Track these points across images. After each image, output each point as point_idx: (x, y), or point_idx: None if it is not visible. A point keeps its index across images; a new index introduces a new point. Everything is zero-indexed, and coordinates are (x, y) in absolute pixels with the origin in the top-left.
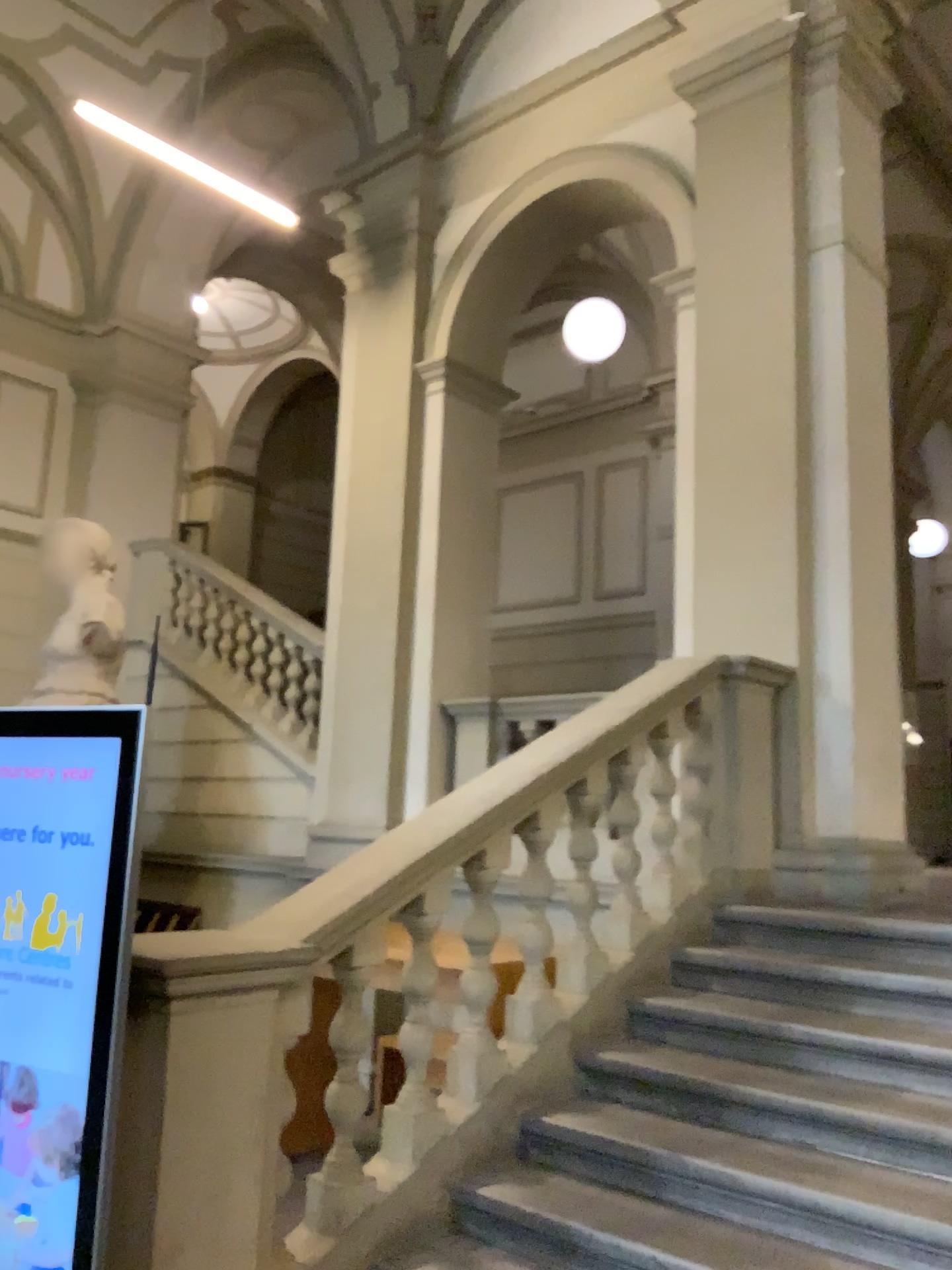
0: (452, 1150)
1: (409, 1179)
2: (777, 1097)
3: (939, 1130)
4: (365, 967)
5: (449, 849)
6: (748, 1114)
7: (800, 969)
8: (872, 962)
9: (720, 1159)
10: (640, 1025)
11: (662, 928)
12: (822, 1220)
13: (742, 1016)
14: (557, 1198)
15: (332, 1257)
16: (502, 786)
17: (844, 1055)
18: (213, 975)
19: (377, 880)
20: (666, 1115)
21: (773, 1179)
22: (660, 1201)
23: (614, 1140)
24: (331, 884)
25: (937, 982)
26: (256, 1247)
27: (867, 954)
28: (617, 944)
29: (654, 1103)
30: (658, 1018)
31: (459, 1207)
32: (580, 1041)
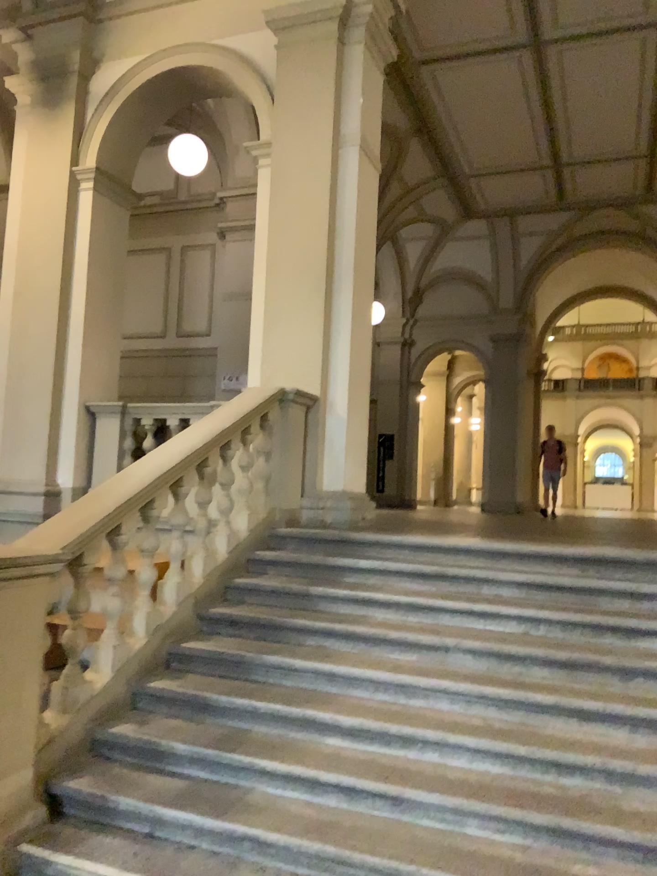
0: (133, 664)
1: (111, 680)
2: (307, 625)
3: (387, 634)
4: (90, 564)
5: (137, 496)
6: (293, 634)
7: (317, 561)
8: (354, 556)
9: (281, 657)
10: (231, 594)
11: (241, 541)
12: (333, 679)
13: (287, 587)
14: (194, 684)
15: (71, 723)
16: (164, 460)
17: (340, 603)
18: (18, 567)
19: (99, 514)
20: (250, 638)
21: (309, 663)
22: (250, 679)
23: (223, 653)
24: (72, 516)
25: (386, 565)
26: (36, 718)
27: (351, 552)
28: (218, 551)
29: (243, 633)
30: (241, 590)
31: (137, 694)
32: (198, 604)
